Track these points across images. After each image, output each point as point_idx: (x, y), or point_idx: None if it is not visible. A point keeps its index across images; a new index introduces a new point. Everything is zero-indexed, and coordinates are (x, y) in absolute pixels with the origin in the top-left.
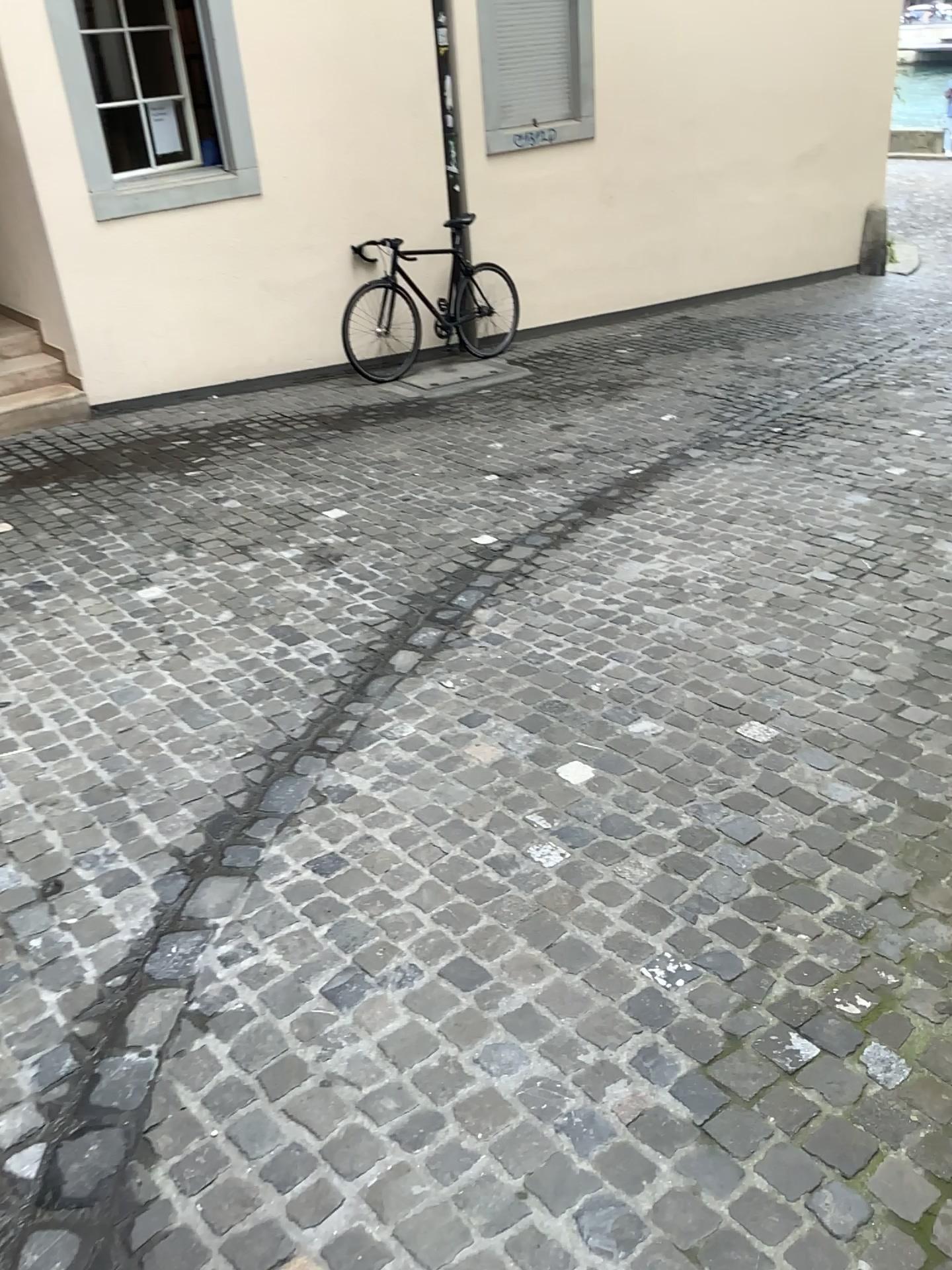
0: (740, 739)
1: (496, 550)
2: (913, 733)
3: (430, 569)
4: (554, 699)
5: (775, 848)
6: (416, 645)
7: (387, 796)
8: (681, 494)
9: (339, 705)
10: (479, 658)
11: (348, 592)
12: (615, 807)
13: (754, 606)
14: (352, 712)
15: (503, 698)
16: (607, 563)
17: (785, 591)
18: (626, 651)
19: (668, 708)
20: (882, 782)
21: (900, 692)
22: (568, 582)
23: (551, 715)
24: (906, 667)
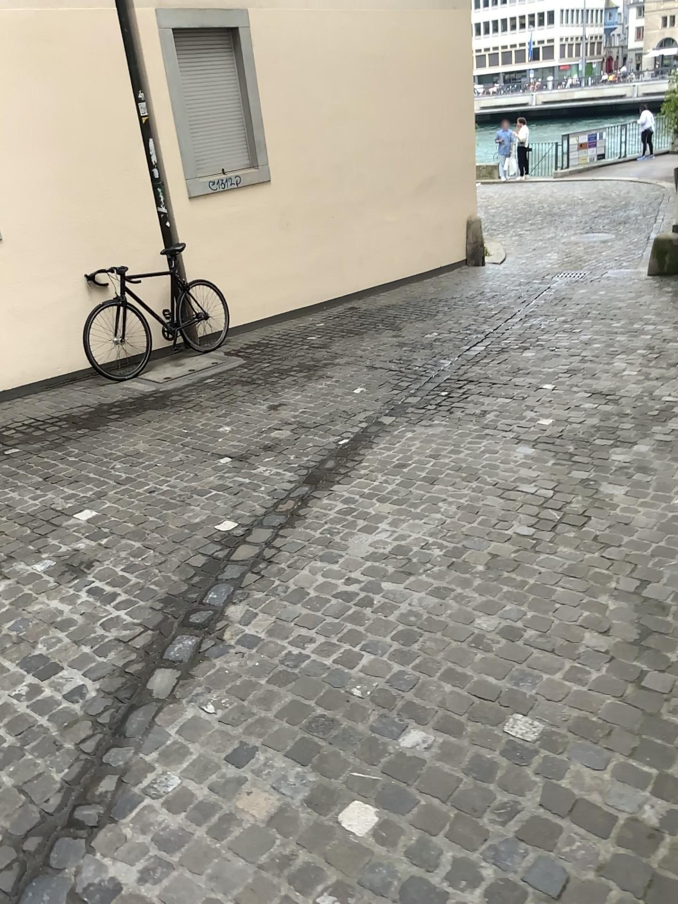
0: (508, 740)
1: (237, 538)
2: (666, 707)
3: (179, 566)
4: (317, 713)
5: (589, 900)
6: (173, 660)
7: (156, 886)
8: (387, 462)
9: (98, 754)
10: (237, 668)
11: (102, 604)
12: (407, 862)
13: (477, 571)
14: (112, 761)
15: (266, 718)
16: (338, 539)
17: (499, 552)
18: (375, 640)
19: (430, 707)
20: (661, 778)
21: (635, 657)
22: (308, 565)
23: (318, 735)
24: (630, 625)
